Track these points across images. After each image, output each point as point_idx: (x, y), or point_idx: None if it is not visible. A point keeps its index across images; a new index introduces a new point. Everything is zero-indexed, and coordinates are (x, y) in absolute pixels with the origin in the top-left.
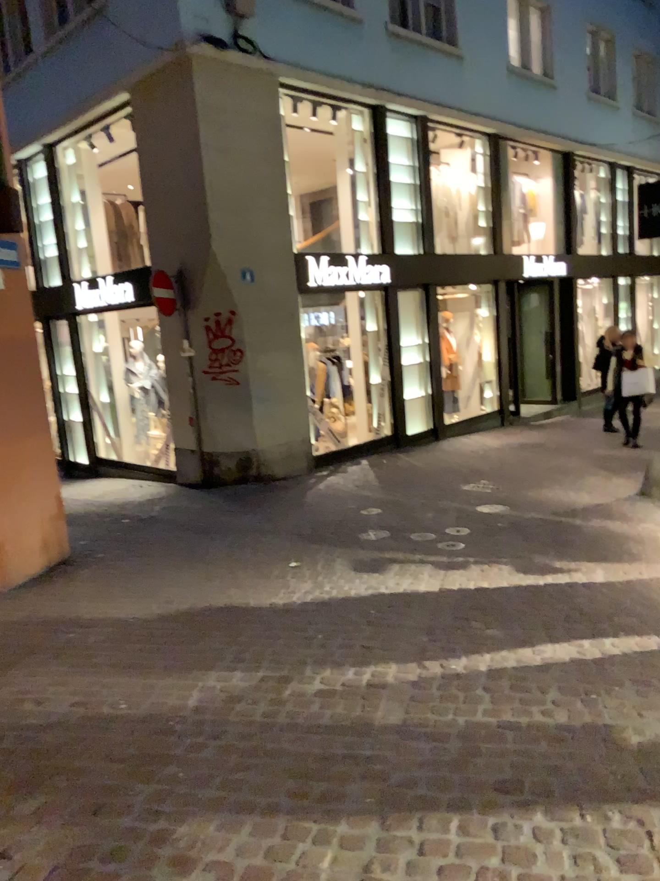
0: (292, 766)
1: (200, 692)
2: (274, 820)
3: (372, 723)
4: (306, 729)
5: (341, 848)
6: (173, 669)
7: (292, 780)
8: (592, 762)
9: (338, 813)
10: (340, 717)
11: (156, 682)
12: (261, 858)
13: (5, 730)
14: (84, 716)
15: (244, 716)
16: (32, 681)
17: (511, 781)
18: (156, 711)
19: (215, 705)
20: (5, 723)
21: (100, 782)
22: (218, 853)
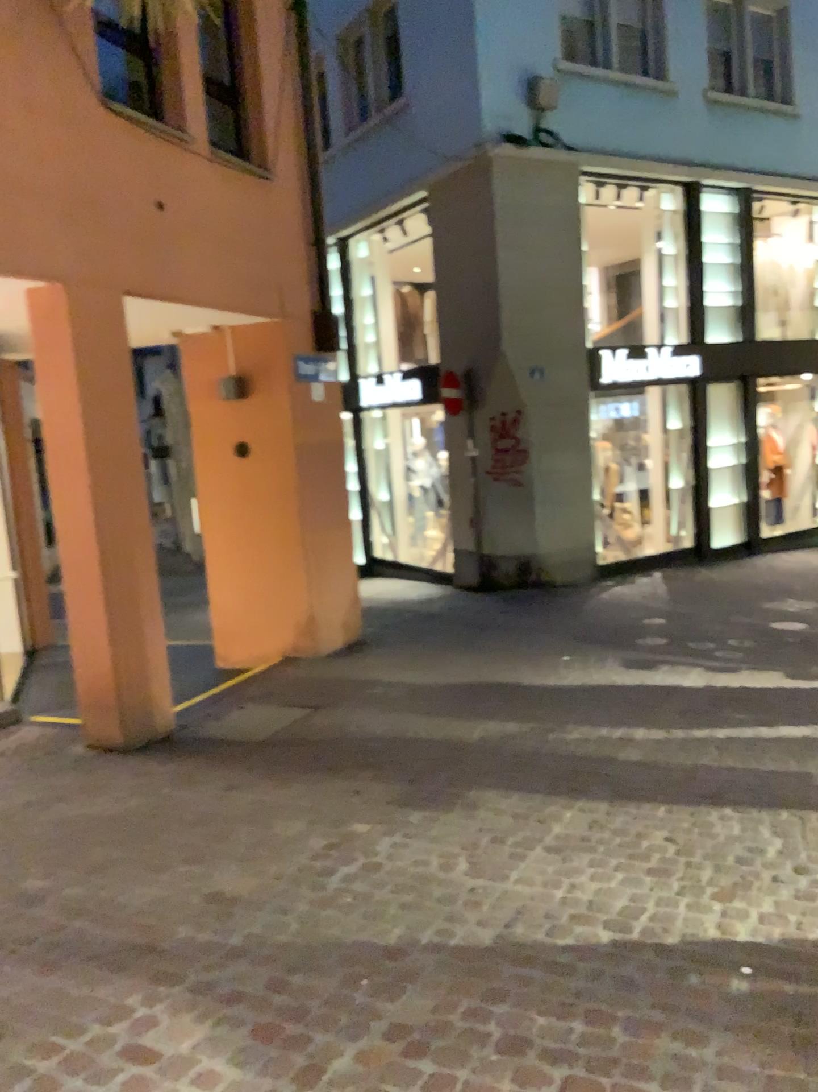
0: (550, 770)
1: (483, 728)
2: (535, 791)
3: (615, 753)
4: (563, 753)
5: (579, 806)
6: (461, 714)
7: (550, 776)
8: (778, 784)
9: (580, 792)
10: (591, 749)
11: (448, 720)
12: (525, 805)
13: (342, 736)
14: (397, 734)
15: (517, 743)
16: (354, 713)
17: (711, 788)
18: (449, 736)
19: (495, 736)
20: (342, 733)
21: (415, 765)
22: (497, 800)
